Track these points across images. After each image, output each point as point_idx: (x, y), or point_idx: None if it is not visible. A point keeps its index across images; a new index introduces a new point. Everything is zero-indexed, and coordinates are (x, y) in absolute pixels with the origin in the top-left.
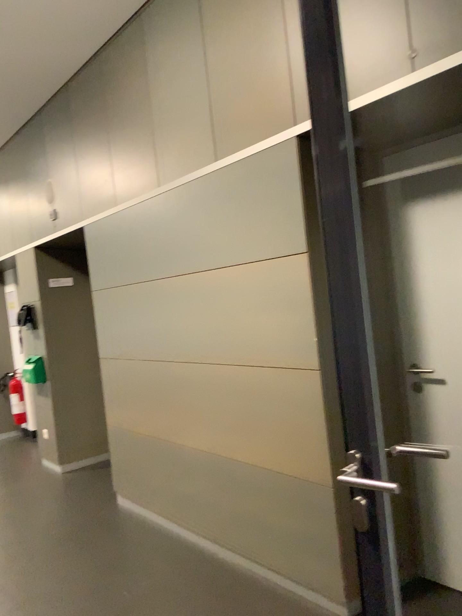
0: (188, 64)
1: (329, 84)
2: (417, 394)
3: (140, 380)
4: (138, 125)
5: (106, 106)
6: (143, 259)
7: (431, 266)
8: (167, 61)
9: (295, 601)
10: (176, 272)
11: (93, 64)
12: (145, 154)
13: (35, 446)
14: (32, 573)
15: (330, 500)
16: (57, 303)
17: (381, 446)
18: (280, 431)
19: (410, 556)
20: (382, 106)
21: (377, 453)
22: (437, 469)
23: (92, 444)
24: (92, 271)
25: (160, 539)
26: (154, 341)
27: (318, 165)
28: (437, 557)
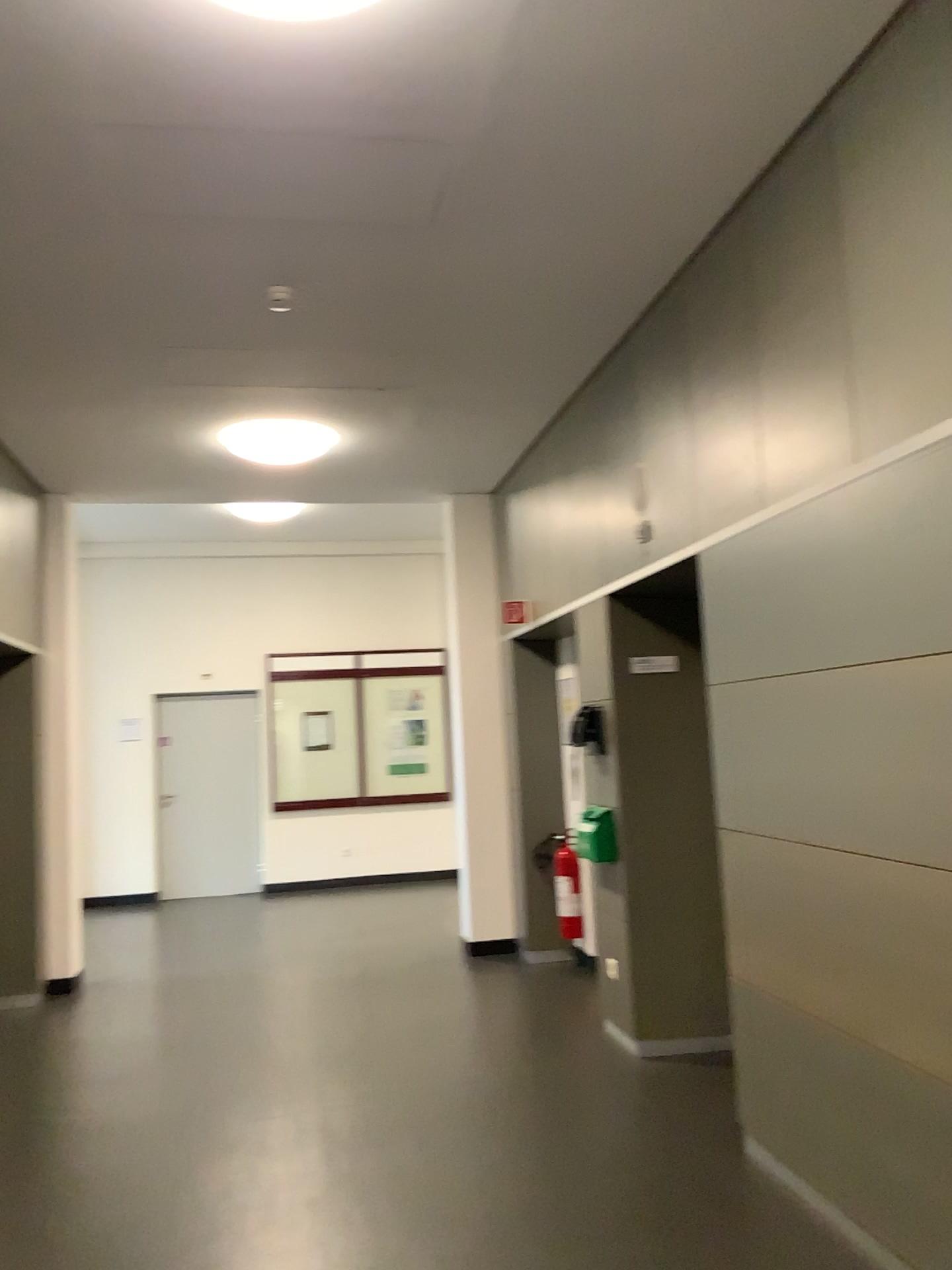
0: (925, 193)
1: None
2: None
3: (800, 888)
4: (813, 339)
5: (750, 308)
6: (814, 622)
7: None
8: (878, 195)
9: None
10: (886, 652)
11: (728, 229)
12: (825, 399)
13: (593, 990)
14: (555, 1253)
15: None
16: (644, 707)
17: None
18: None
19: None
20: None
21: None
22: None
23: (702, 1008)
24: (711, 646)
25: (829, 1263)
26: (831, 804)
27: None
28: None
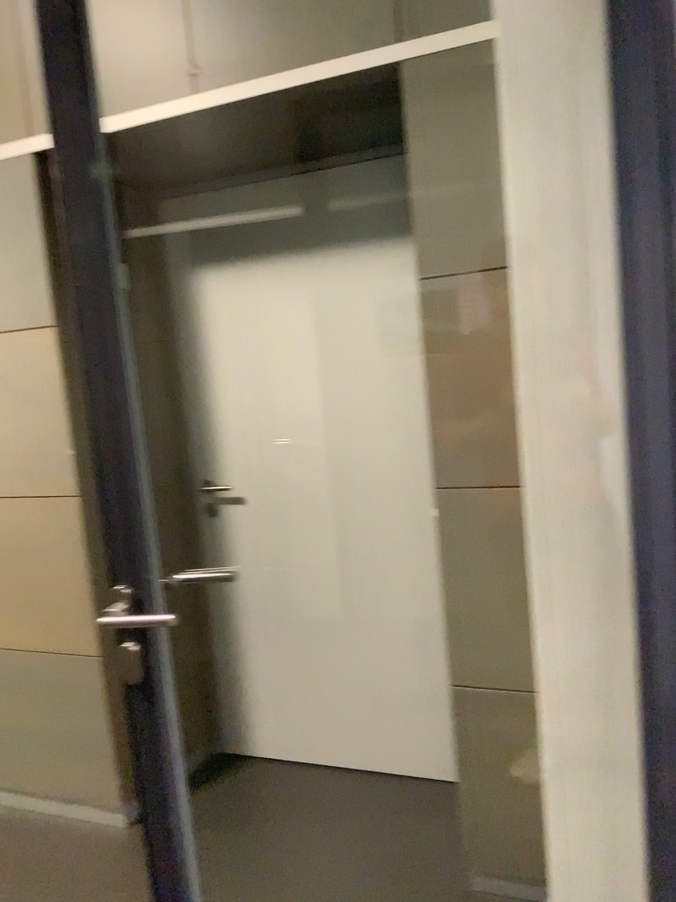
0: None
1: (76, 97)
2: (211, 519)
3: None
4: None
5: None
6: None
7: (226, 350)
8: None
9: (49, 823)
10: None
11: None
12: None
13: None
14: None
15: (97, 673)
16: None
17: (155, 575)
18: (19, 587)
19: (206, 728)
20: (156, 129)
21: (150, 584)
22: (236, 611)
23: None
24: None
25: None
26: None
27: (63, 206)
28: (238, 721)
